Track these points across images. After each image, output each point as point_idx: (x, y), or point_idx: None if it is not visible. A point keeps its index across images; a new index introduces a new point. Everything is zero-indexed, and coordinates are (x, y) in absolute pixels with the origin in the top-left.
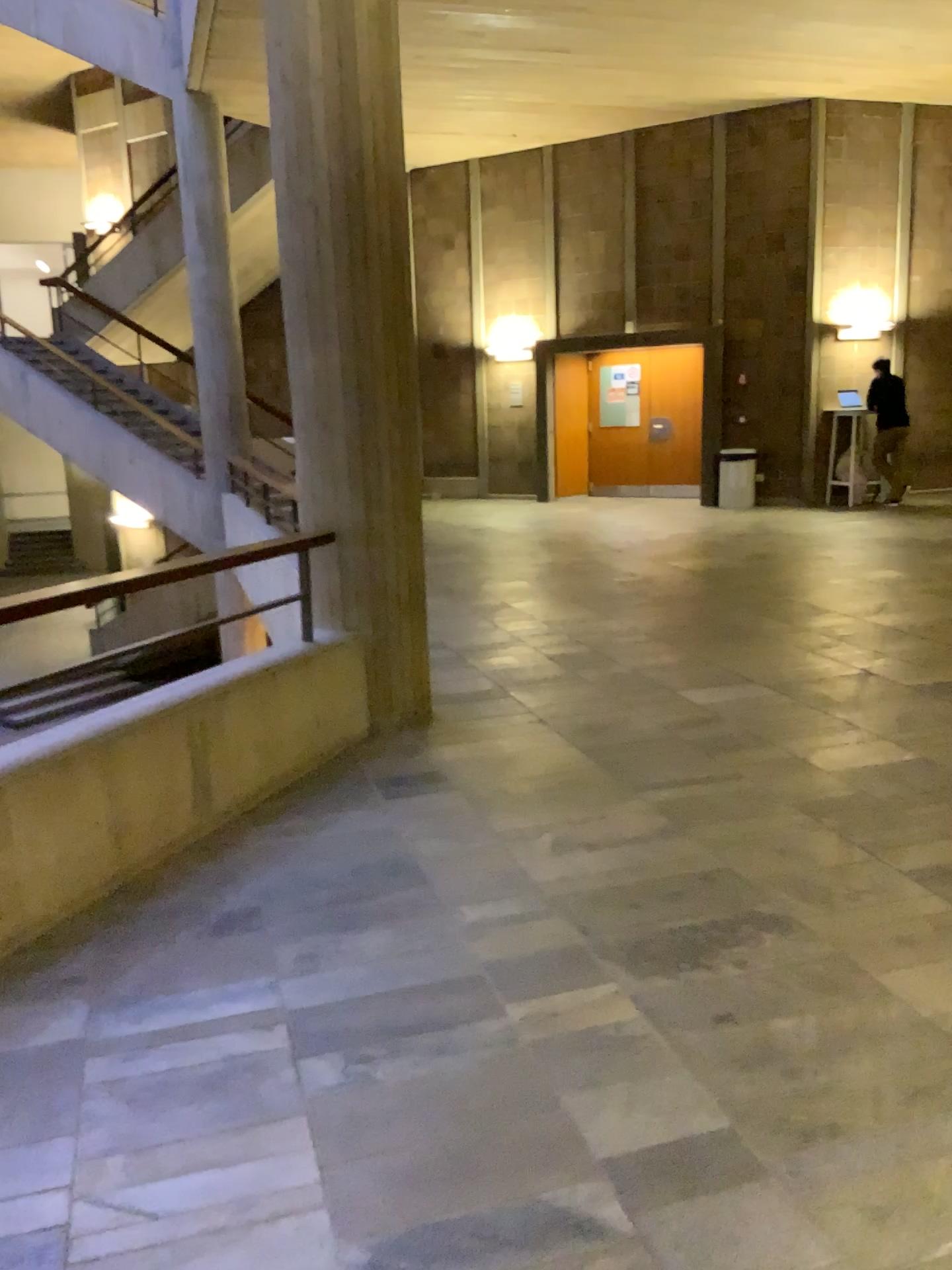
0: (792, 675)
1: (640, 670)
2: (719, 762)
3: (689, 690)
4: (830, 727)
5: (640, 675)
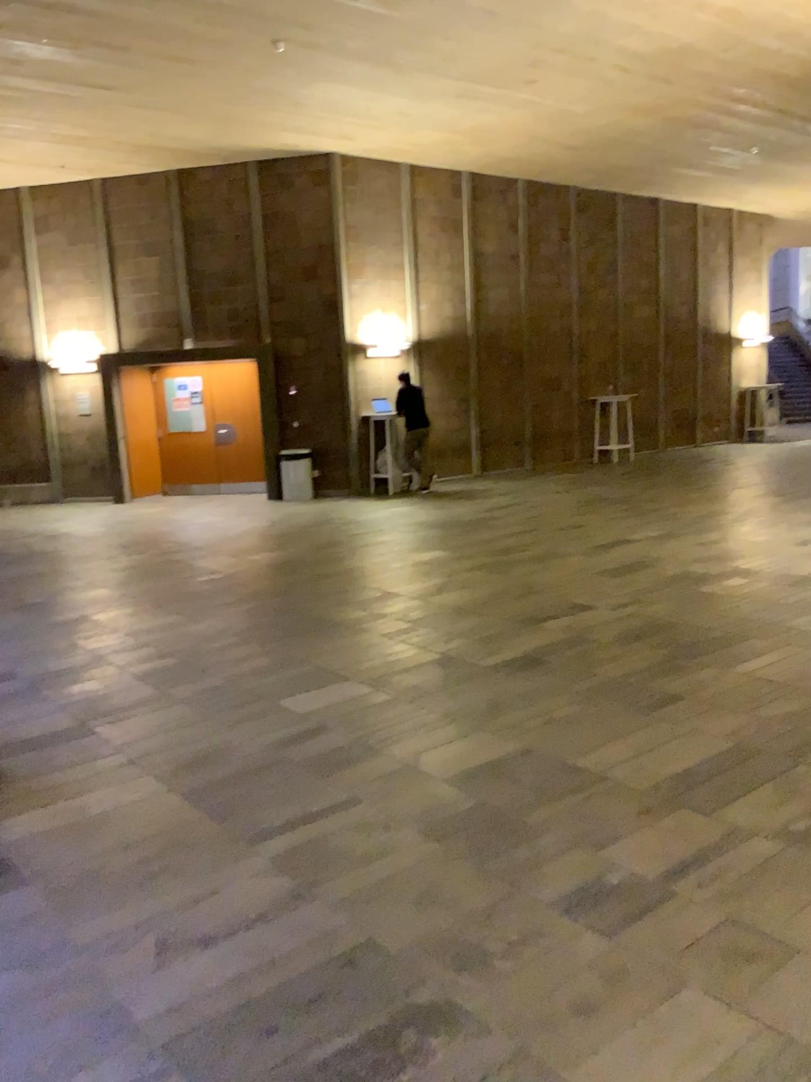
0: (385, 672)
1: (233, 686)
2: (333, 793)
3: (287, 703)
4: (434, 729)
5: (233, 691)
